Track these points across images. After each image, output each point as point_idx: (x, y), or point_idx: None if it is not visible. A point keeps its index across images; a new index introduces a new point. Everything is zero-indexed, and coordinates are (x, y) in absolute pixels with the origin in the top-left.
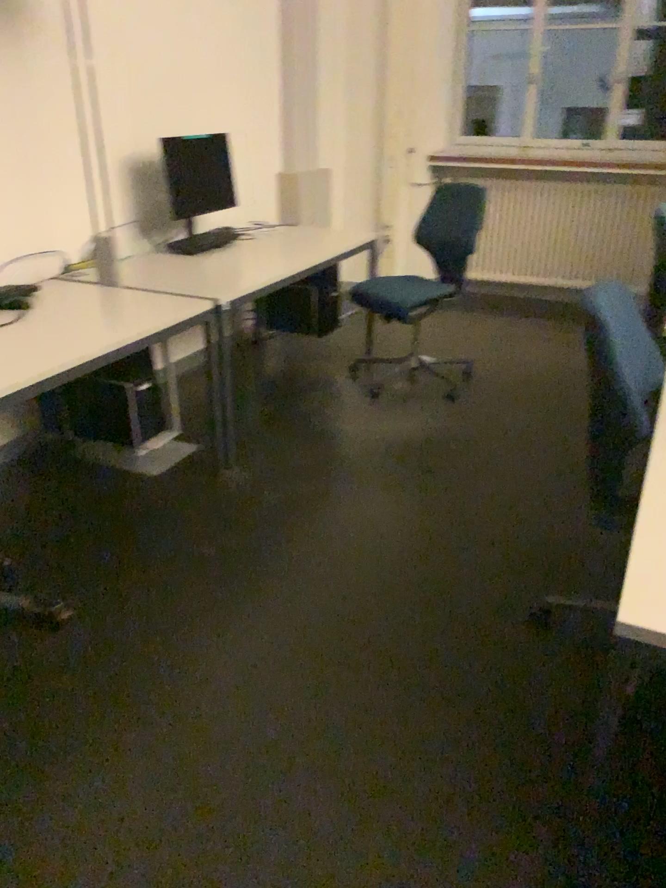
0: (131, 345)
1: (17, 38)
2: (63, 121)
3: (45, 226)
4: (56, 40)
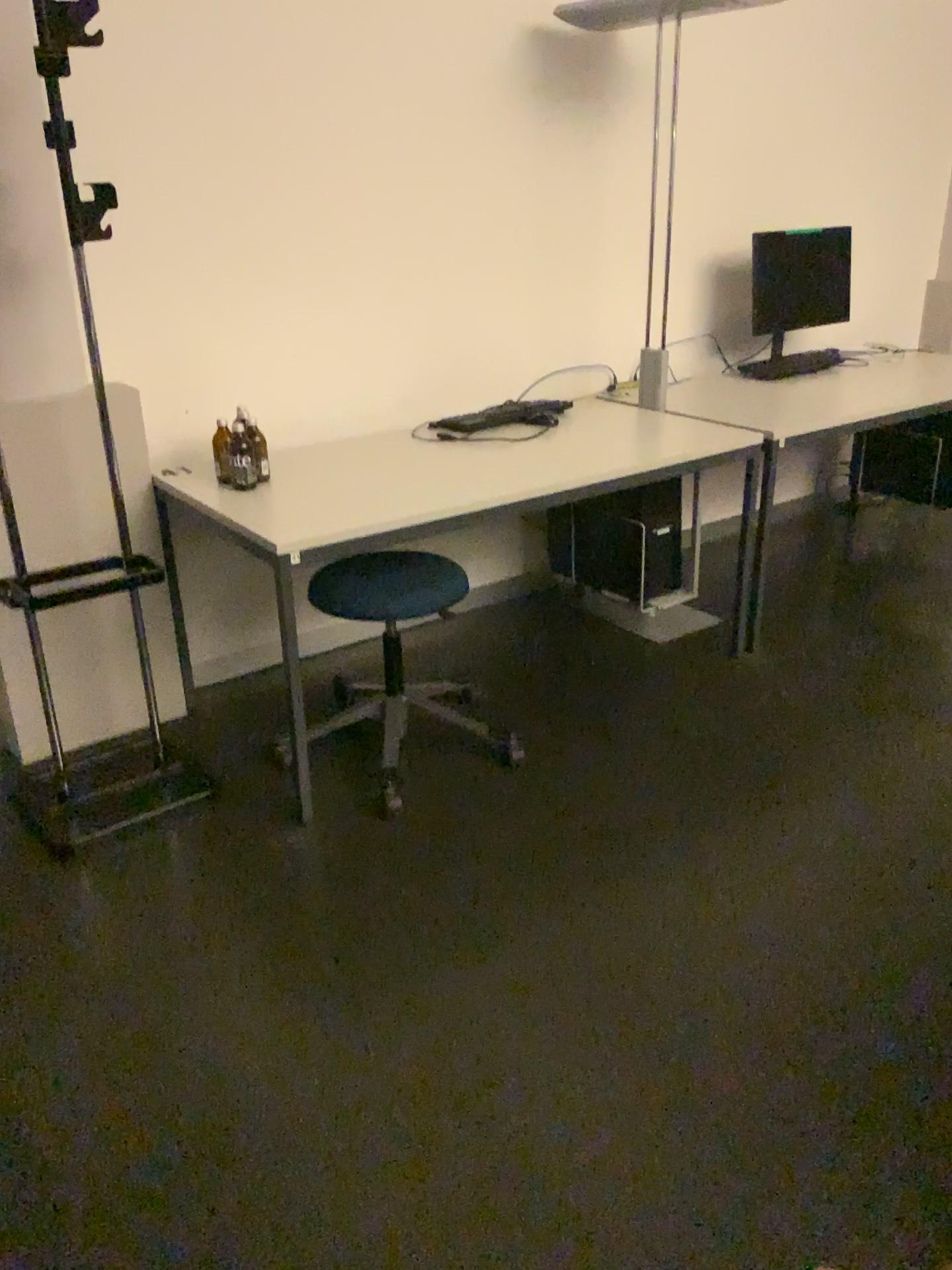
0: (642, 475)
1: (595, 120)
2: (631, 212)
3: (590, 335)
4: (638, 118)
